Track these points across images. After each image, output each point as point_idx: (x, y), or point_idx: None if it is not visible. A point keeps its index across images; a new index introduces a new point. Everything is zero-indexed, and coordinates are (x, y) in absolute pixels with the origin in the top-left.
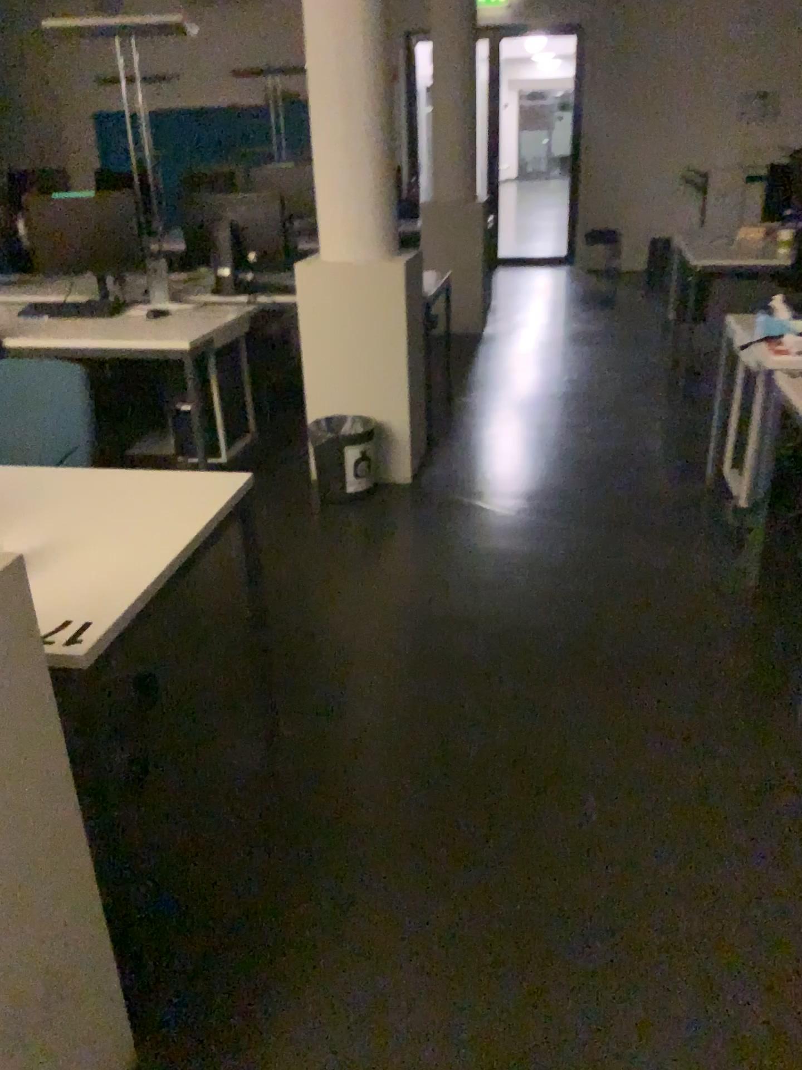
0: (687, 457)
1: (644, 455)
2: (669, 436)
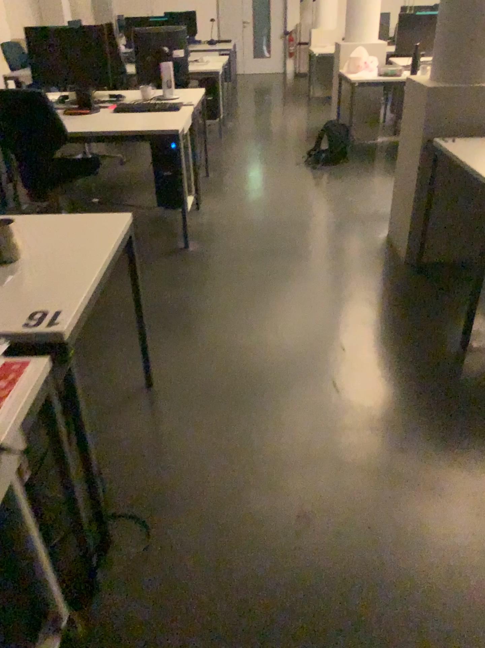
0: None
1: None
2: None
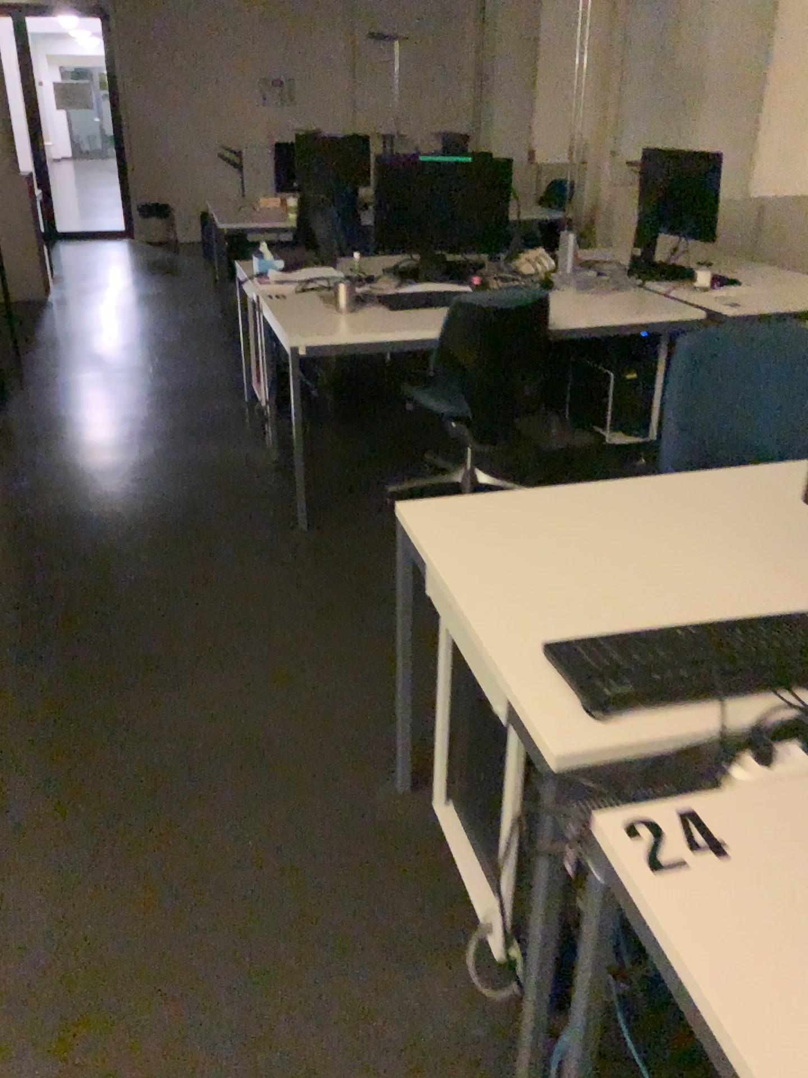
0: (233, 384)
1: (199, 386)
2: (219, 371)
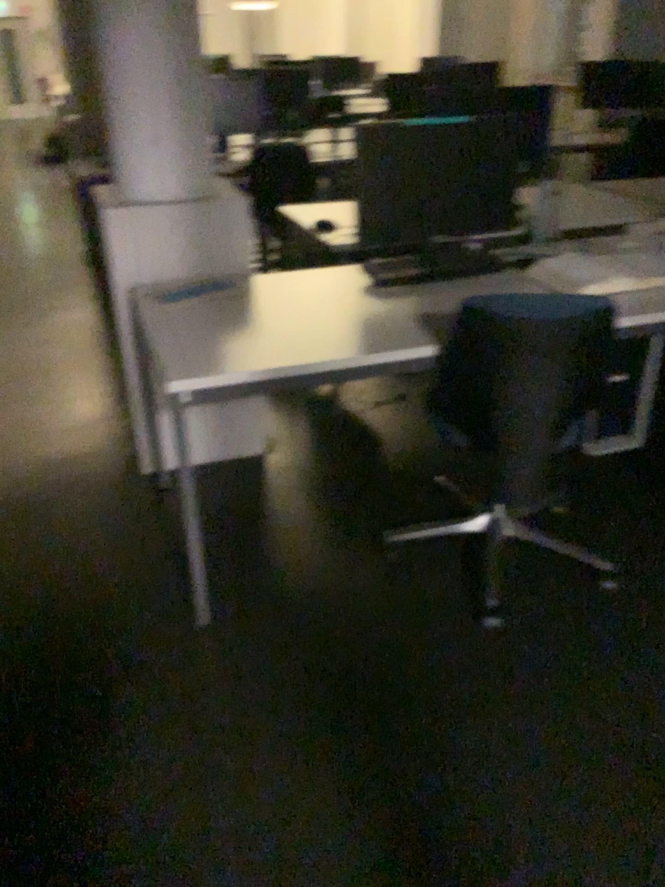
0: None
1: None
2: None
